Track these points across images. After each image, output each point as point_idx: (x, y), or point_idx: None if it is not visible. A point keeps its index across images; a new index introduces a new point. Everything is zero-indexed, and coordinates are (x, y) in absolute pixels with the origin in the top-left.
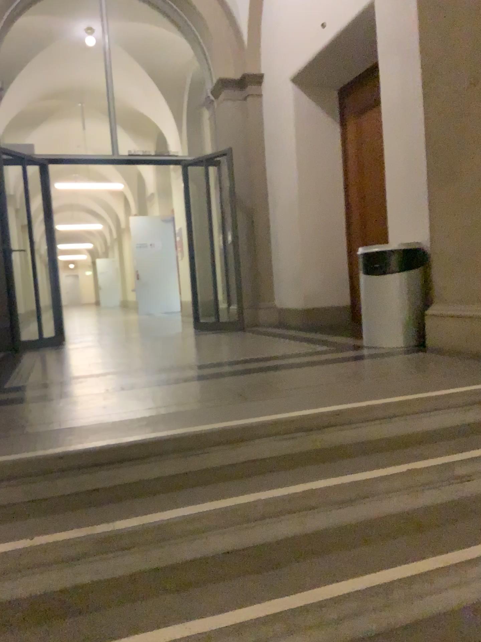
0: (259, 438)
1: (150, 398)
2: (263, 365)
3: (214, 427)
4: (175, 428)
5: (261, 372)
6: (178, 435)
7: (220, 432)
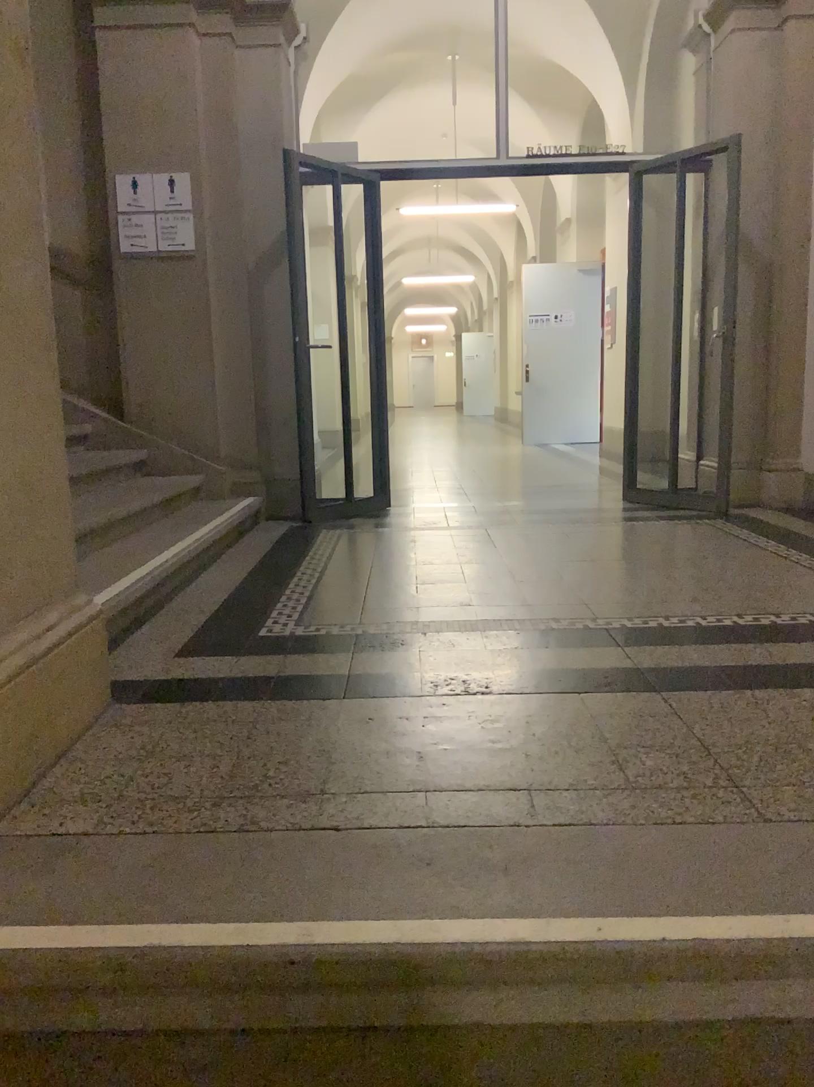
0: (790, 972)
1: (522, 743)
2: (785, 662)
3: (673, 933)
4: (571, 919)
5: (782, 691)
6: (576, 944)
7: (686, 952)
